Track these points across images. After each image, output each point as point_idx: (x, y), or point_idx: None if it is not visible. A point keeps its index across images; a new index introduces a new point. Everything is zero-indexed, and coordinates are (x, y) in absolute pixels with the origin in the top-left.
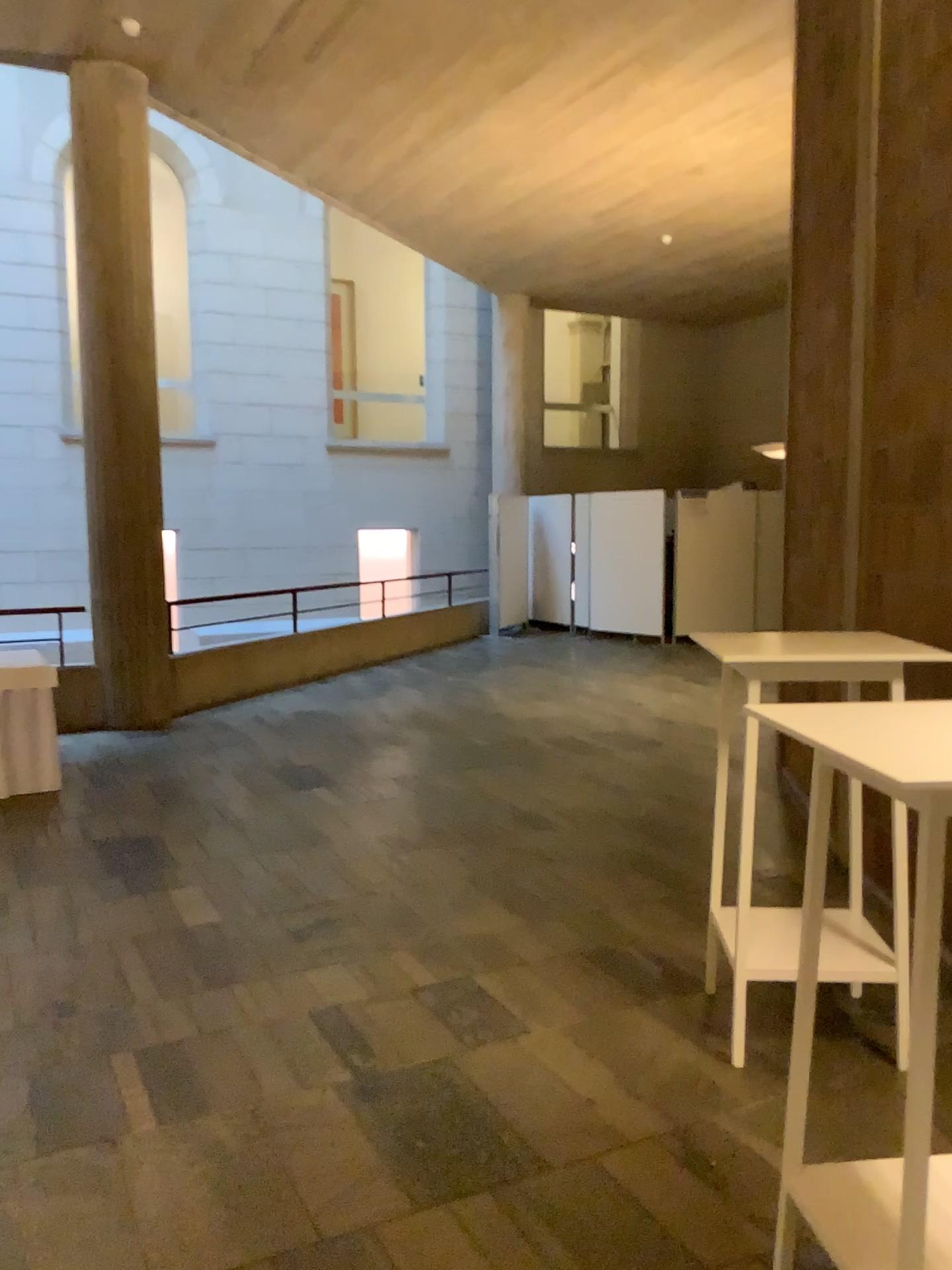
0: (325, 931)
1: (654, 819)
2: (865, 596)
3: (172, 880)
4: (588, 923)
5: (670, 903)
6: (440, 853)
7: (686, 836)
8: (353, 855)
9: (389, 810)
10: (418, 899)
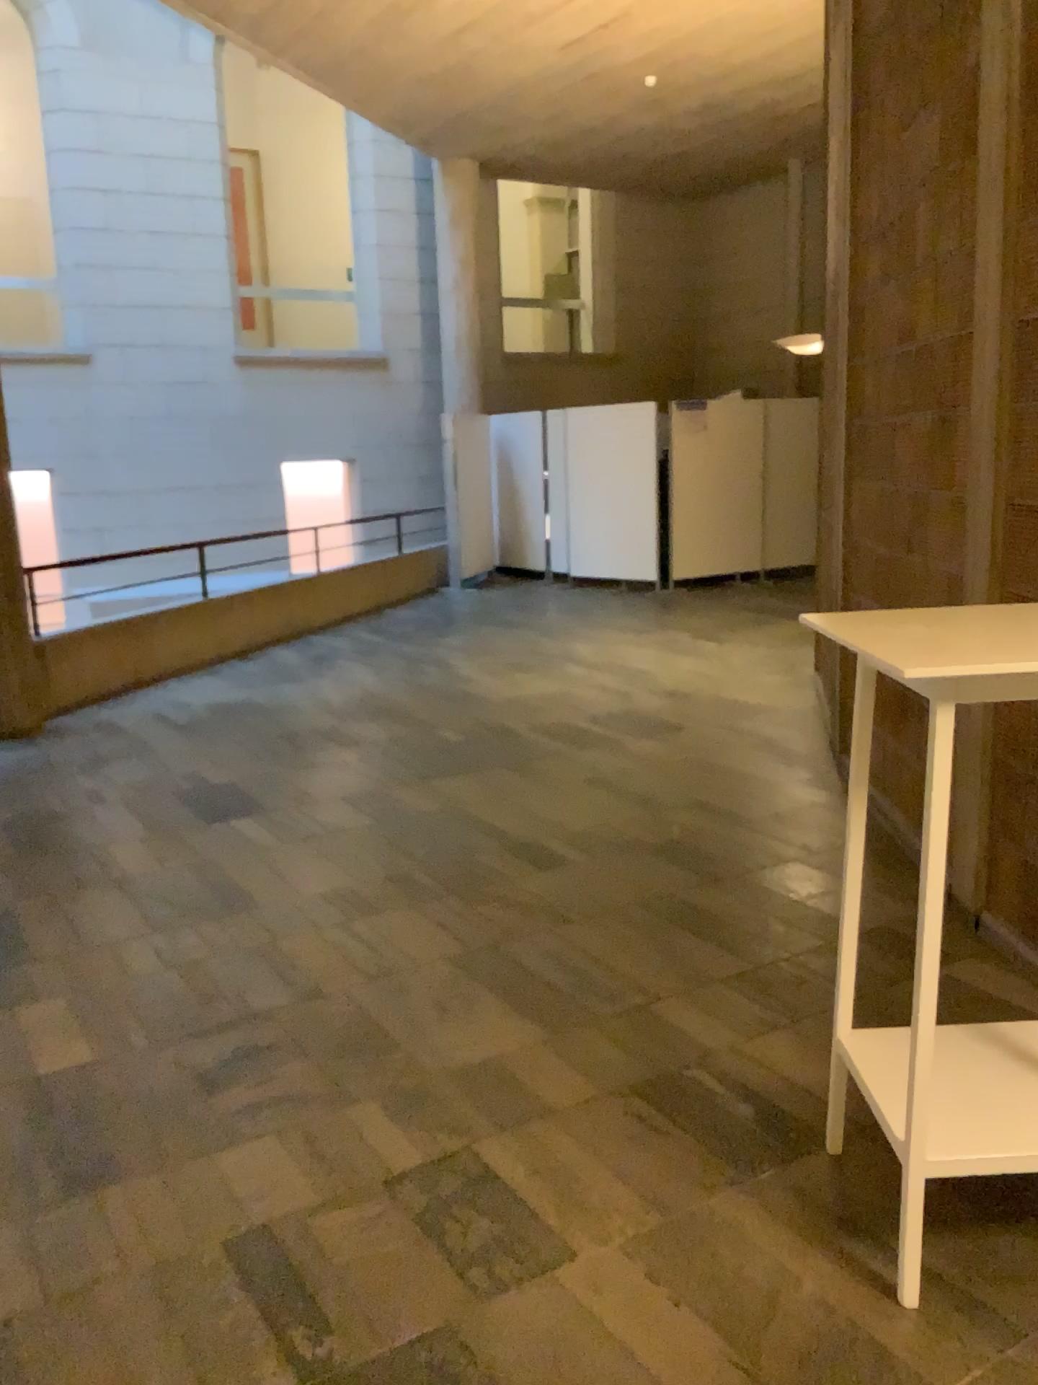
0: (250, 1079)
1: (698, 848)
2: (1002, 541)
3: (24, 996)
4: (636, 1039)
5: (746, 993)
6: (413, 923)
7: (745, 873)
8: (289, 933)
9: (337, 853)
10: (386, 1009)
